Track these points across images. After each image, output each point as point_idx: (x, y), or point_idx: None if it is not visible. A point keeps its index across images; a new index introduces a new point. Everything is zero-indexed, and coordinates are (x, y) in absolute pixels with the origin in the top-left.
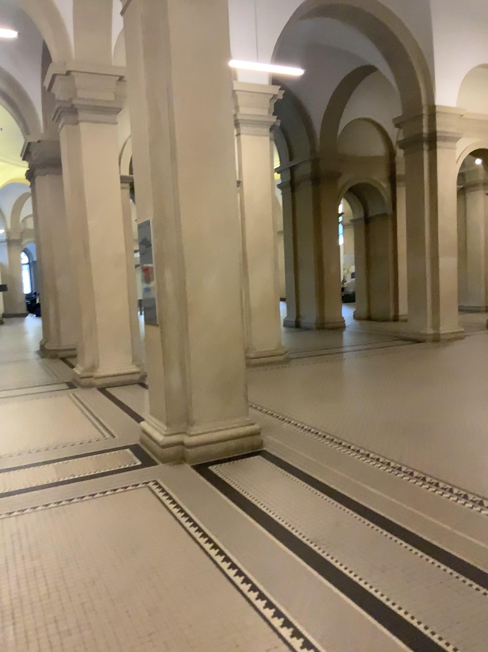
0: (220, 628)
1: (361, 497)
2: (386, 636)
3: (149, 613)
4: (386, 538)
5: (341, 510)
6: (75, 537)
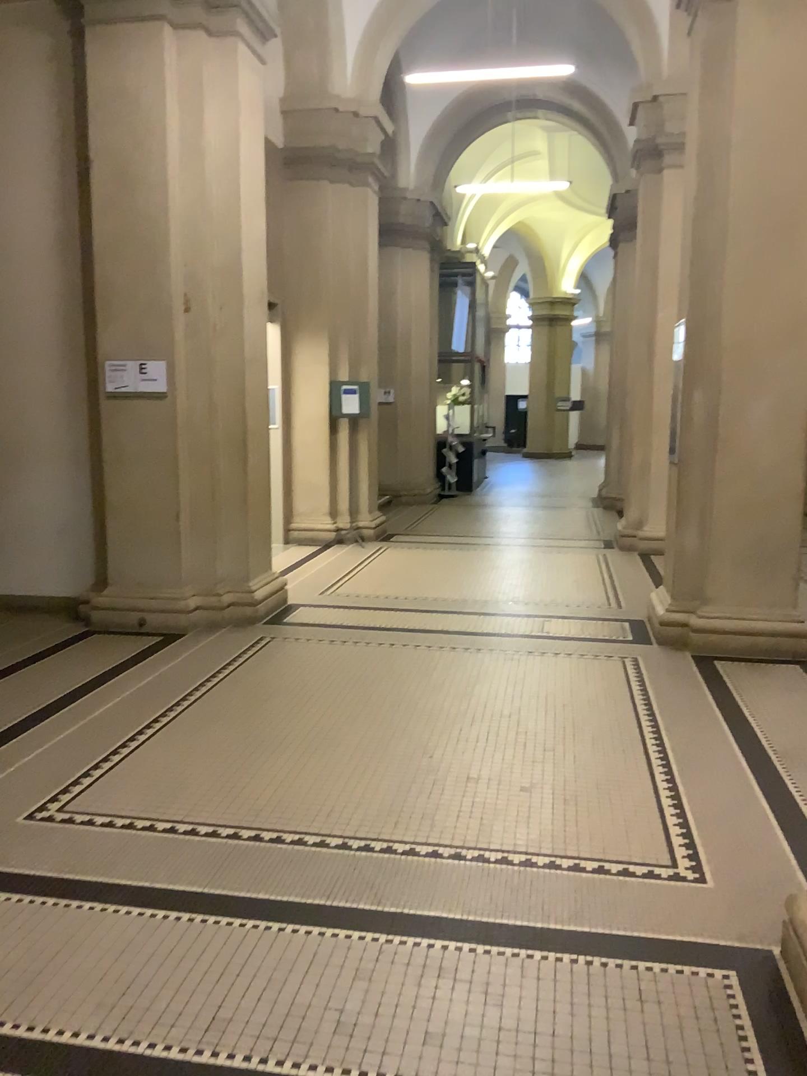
0: (600, 774)
1: None
2: (773, 834)
3: (543, 746)
4: None
5: None
6: (514, 680)
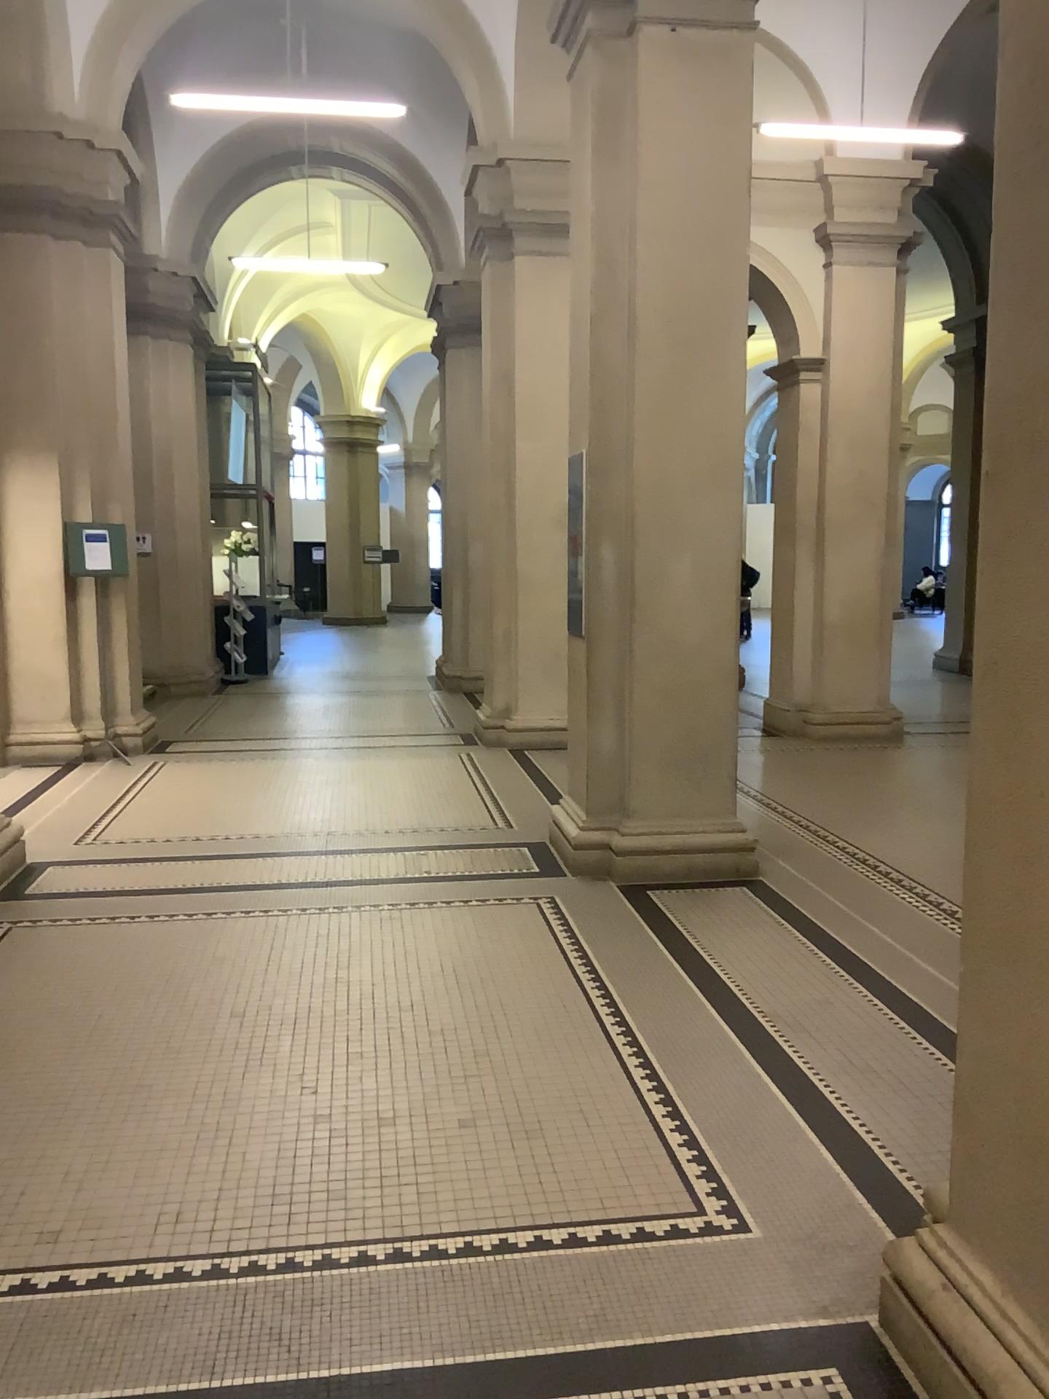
0: (563, 1083)
1: (890, 968)
2: (807, 1137)
3: (473, 1050)
4: (893, 1028)
5: (842, 980)
6: (402, 950)
